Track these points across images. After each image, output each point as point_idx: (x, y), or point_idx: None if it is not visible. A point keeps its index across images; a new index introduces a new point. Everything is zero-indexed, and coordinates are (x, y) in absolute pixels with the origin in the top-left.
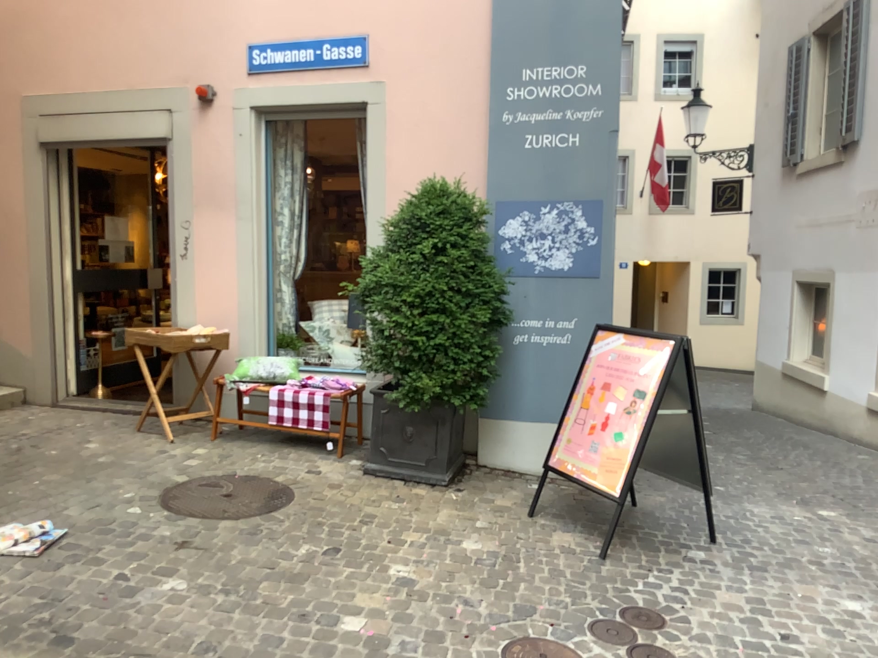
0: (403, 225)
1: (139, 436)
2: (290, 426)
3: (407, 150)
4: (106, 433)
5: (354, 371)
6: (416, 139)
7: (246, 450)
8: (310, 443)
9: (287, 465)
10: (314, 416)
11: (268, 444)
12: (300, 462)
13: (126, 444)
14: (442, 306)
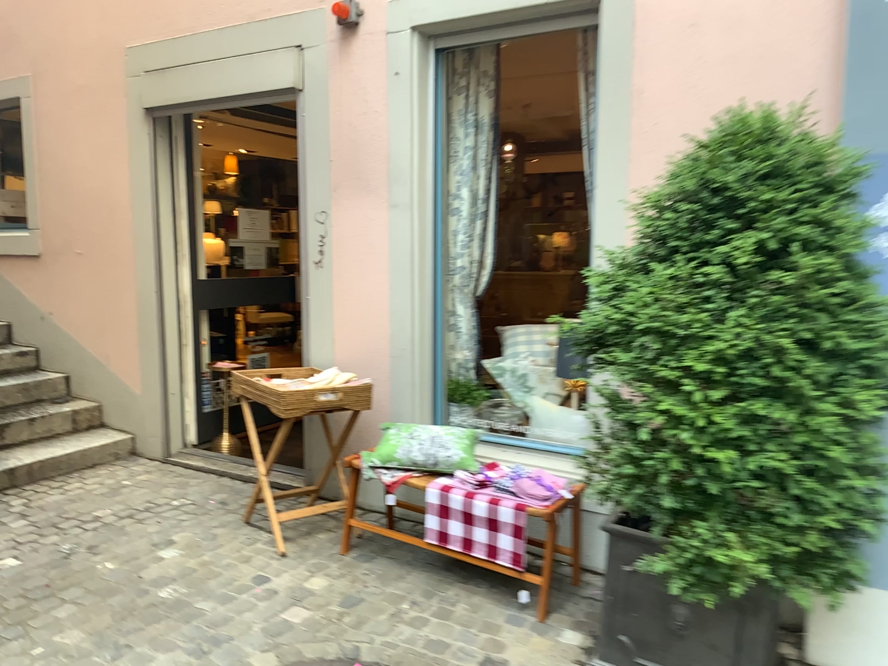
0: (687, 205)
1: (239, 540)
2: (461, 554)
3: (676, 72)
4: (197, 529)
5: (571, 456)
6: (695, 51)
7: (389, 588)
8: (494, 583)
9: (451, 638)
10: (500, 545)
11: (427, 572)
12: (474, 629)
13: (213, 558)
14: (781, 383)
